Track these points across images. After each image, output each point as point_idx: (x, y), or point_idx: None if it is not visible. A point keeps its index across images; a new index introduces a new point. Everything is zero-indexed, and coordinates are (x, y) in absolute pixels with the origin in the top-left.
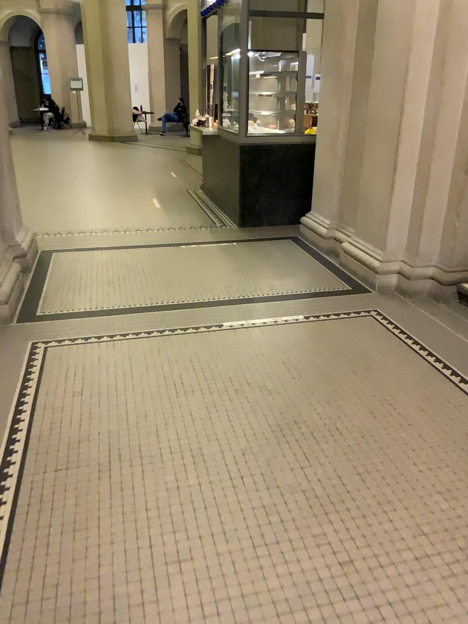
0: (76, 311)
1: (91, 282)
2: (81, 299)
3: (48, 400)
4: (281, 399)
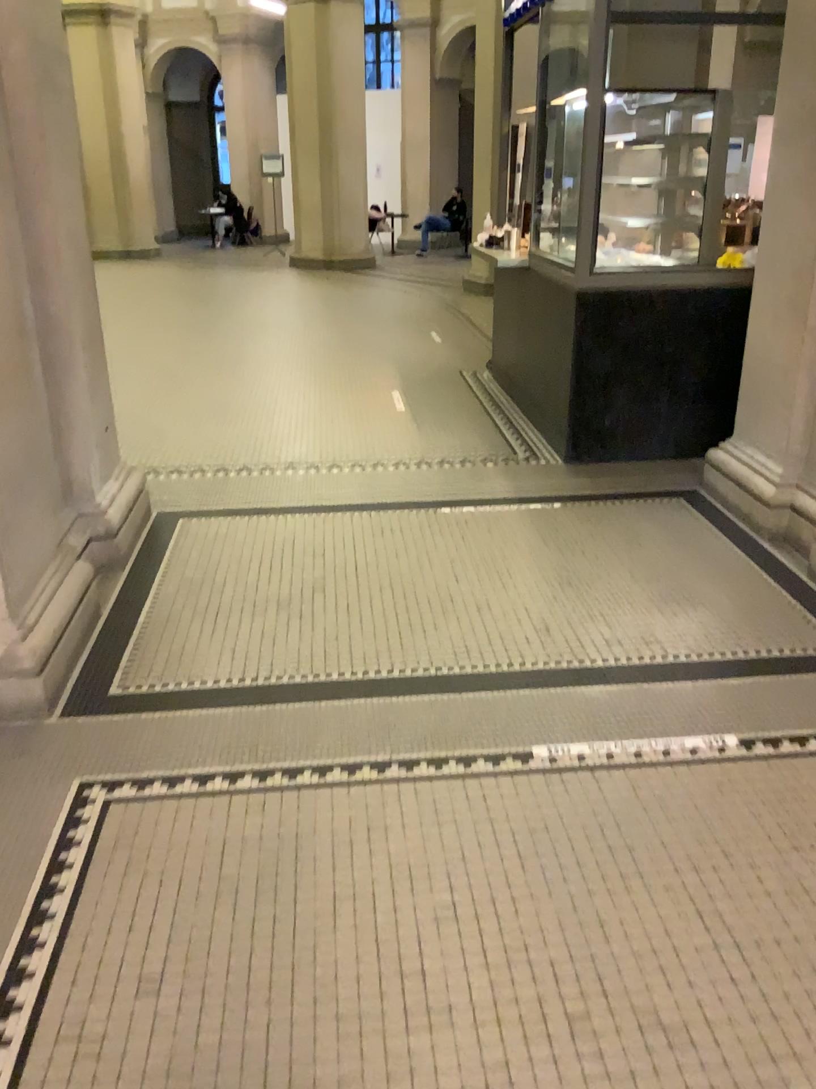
0: (195, 689)
1: (242, 603)
2: (213, 652)
3: (72, 1005)
4: (700, 1069)
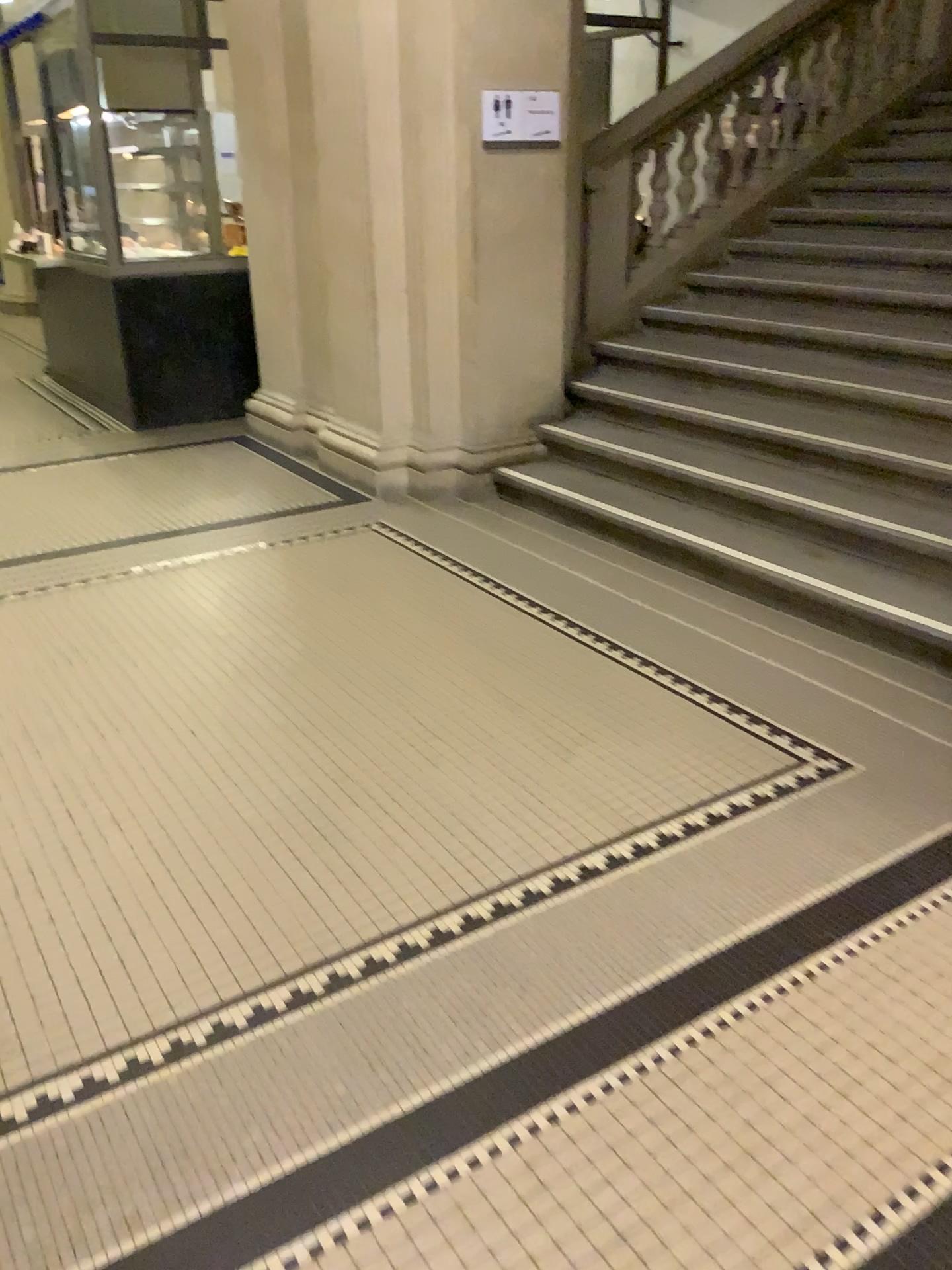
0: None
1: None
2: None
3: None
4: (242, 642)
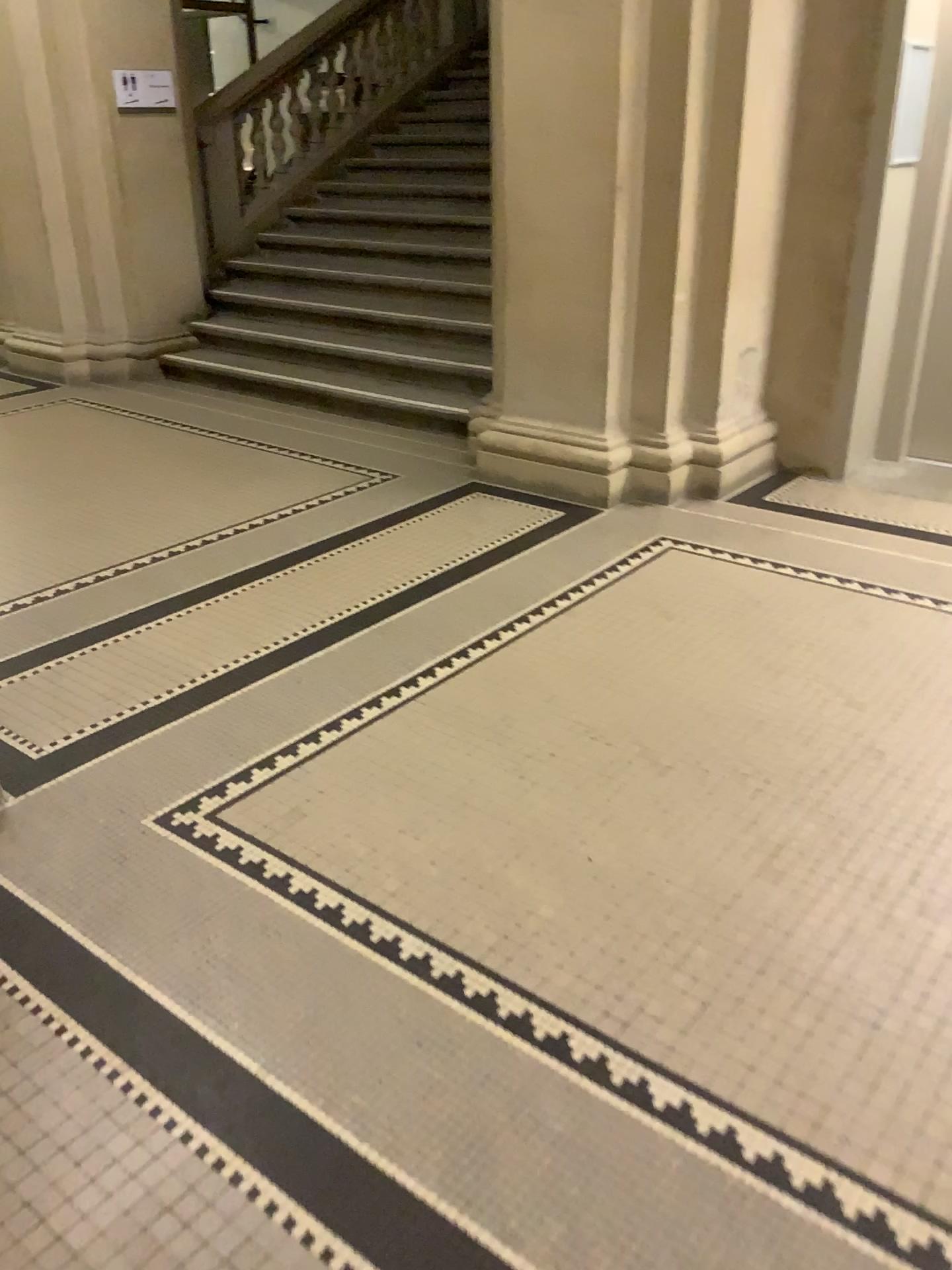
0: None
1: None
2: None
3: None
4: None
